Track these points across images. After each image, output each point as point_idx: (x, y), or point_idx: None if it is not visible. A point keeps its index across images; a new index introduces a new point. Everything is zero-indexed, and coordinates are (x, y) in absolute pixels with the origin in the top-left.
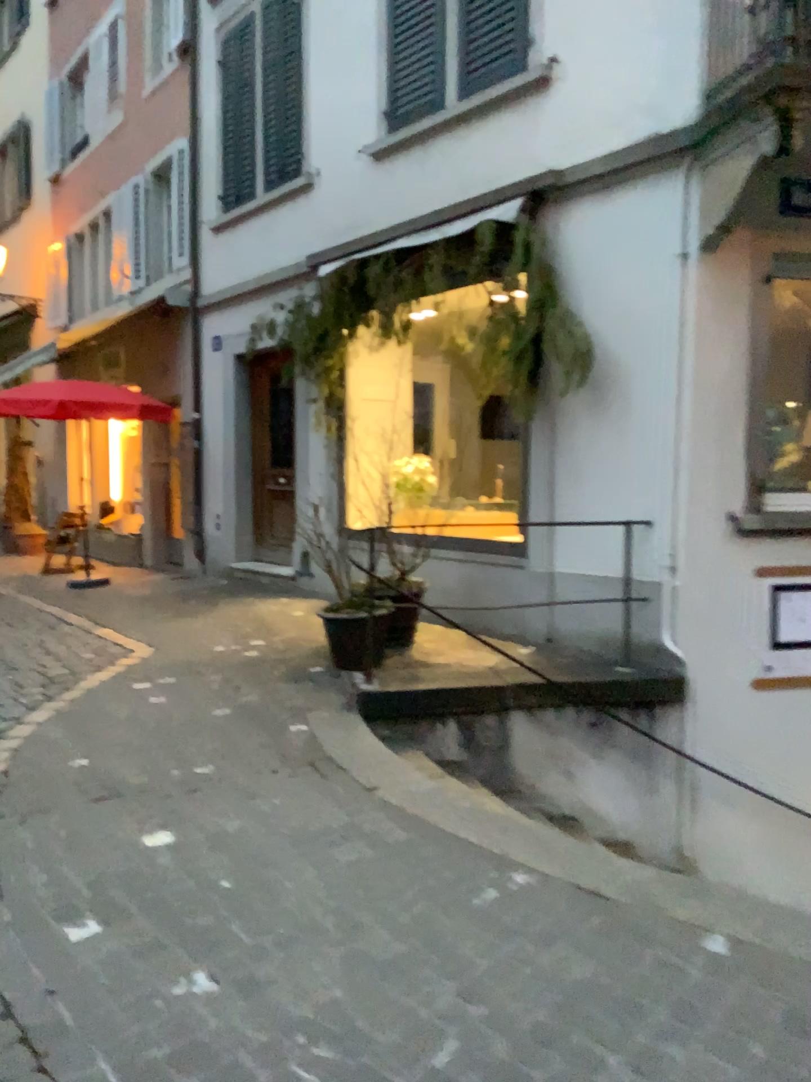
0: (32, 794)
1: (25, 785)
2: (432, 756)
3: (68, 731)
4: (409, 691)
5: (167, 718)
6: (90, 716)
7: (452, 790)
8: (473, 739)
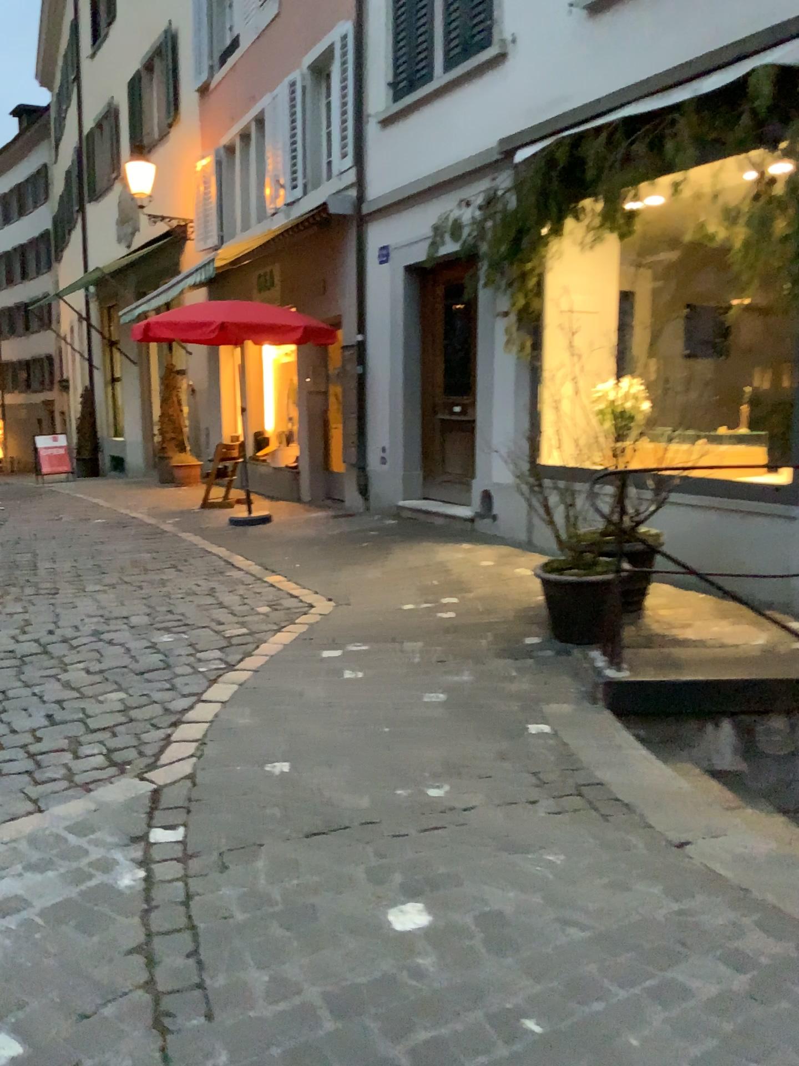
0: (229, 817)
1: (218, 799)
2: (703, 764)
3: (258, 718)
4: (669, 678)
5: (370, 702)
6: (279, 696)
7: (794, 846)
8: (750, 743)
